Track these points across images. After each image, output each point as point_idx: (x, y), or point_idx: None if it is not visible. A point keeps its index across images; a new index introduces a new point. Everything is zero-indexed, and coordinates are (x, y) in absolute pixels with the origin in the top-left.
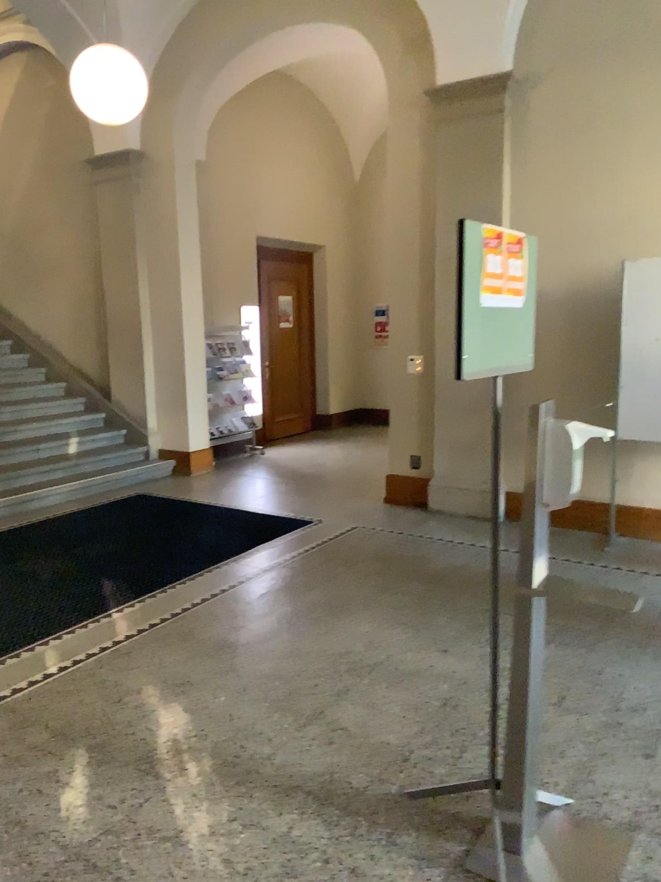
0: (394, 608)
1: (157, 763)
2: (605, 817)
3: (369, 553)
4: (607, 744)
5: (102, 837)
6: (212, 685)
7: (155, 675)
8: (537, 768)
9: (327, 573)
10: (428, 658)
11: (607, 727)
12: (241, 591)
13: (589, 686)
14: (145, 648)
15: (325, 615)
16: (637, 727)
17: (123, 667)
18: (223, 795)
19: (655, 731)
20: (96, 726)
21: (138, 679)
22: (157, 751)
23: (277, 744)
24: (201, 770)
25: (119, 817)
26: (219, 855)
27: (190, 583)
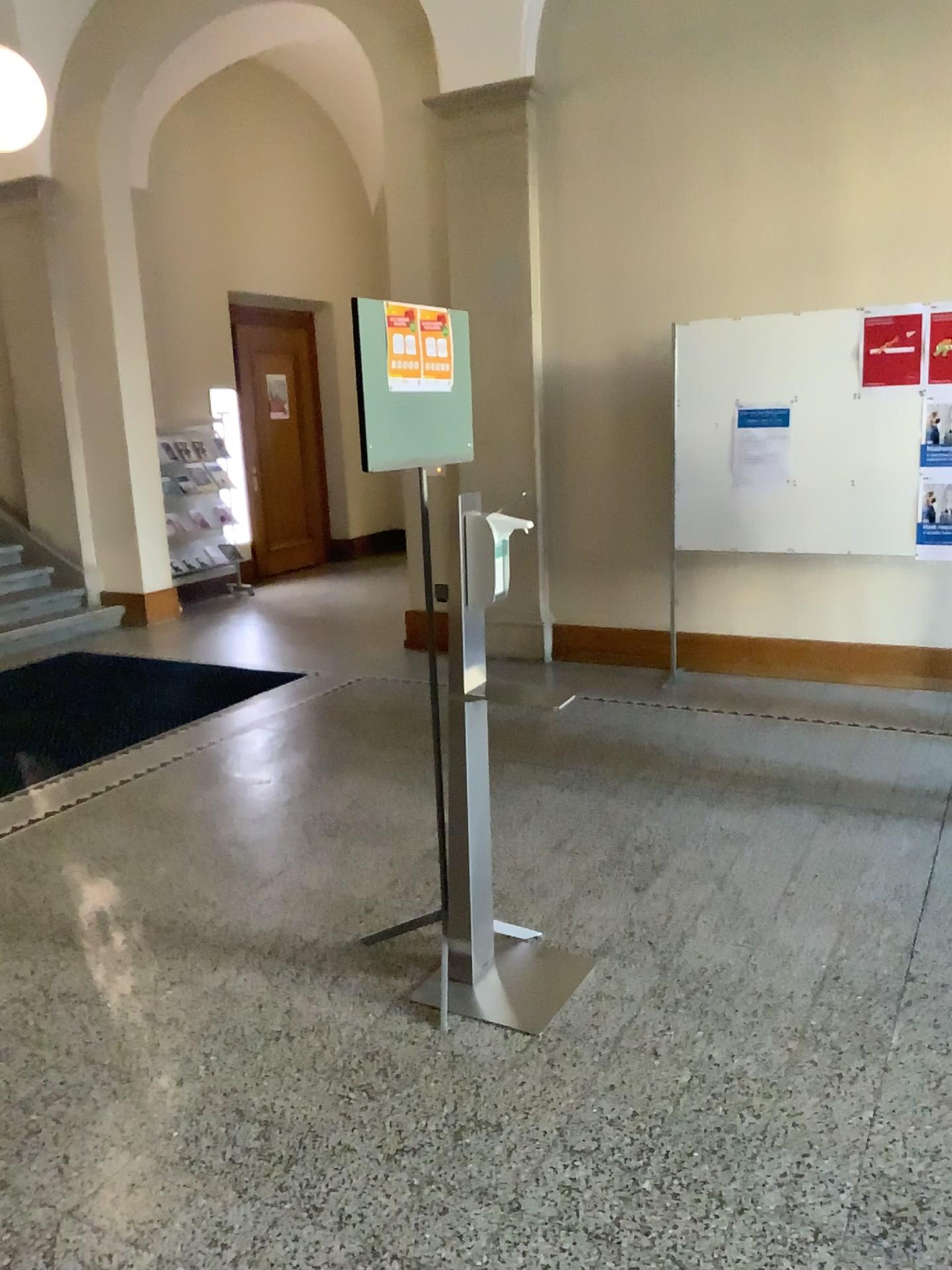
0: (388, 765)
1: (76, 935)
2: (572, 947)
3: (369, 707)
4: (597, 883)
5: (7, 1005)
6: (150, 857)
7: (80, 851)
8: (511, 909)
9: (311, 731)
10: (418, 814)
11: (601, 867)
12: (199, 757)
13: (595, 829)
14: (70, 825)
15: (302, 777)
16: (634, 865)
17: (42, 846)
18: (151, 958)
19: (652, 867)
20: (5, 906)
21: (59, 856)
22: (77, 924)
23: (221, 908)
24: (127, 938)
25: (28, 986)
26: (140, 1010)
27: (134, 750)
